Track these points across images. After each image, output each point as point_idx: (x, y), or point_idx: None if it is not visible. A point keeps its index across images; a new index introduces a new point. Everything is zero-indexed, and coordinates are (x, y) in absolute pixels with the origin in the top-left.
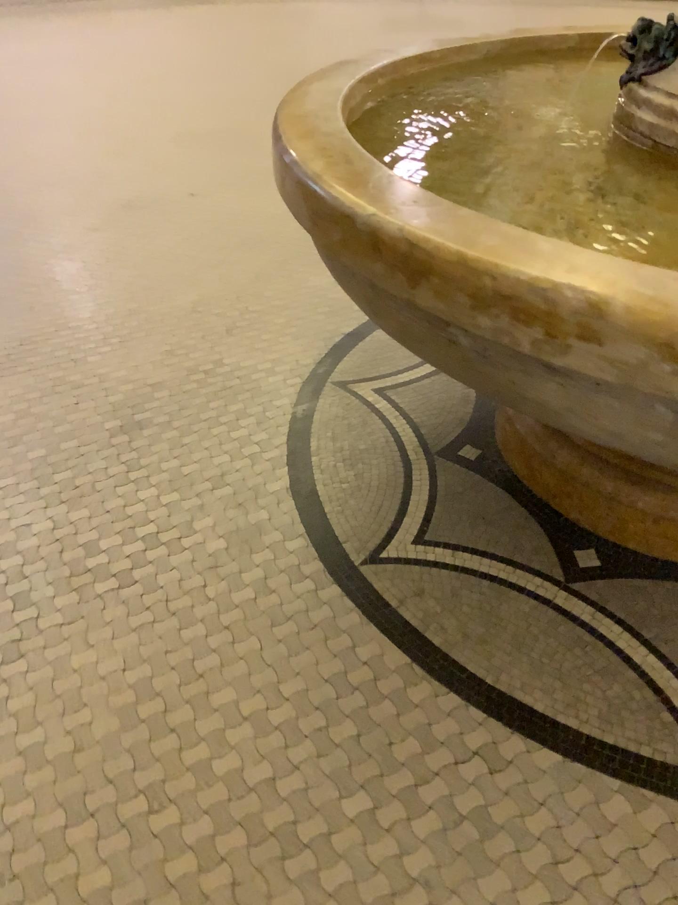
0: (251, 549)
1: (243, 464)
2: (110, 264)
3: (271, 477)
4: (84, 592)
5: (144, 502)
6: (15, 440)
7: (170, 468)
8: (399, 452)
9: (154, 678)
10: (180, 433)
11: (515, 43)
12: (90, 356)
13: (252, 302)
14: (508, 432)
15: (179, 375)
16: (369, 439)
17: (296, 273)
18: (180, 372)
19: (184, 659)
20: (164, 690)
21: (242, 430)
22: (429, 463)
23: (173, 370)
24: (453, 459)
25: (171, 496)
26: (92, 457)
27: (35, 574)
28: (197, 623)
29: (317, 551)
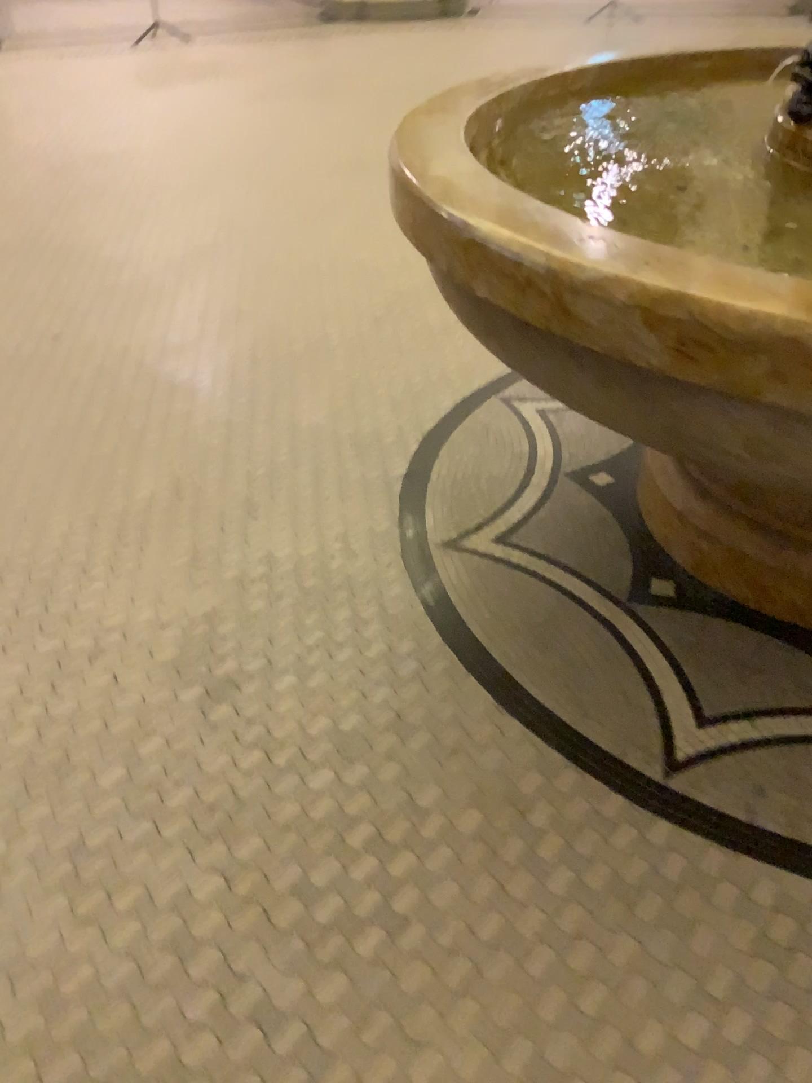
0: (518, 811)
1: (417, 694)
2: (8, 457)
3: (467, 700)
4: (349, 967)
5: (330, 796)
6: (61, 766)
7: (326, 732)
8: (589, 617)
9: (547, 1058)
10: (300, 677)
11: (543, 86)
12: (82, 601)
13: (253, 464)
14: (707, 556)
15: (235, 594)
16: (542, 609)
17: (280, 413)
18: (232, 588)
19: (560, 1009)
20: (571, 1068)
21: (378, 647)
22: (633, 620)
23: (219, 589)
24: (654, 607)
25: (359, 773)
26: (203, 753)
27: (257, 970)
28: (536, 949)
29: (601, 784)
